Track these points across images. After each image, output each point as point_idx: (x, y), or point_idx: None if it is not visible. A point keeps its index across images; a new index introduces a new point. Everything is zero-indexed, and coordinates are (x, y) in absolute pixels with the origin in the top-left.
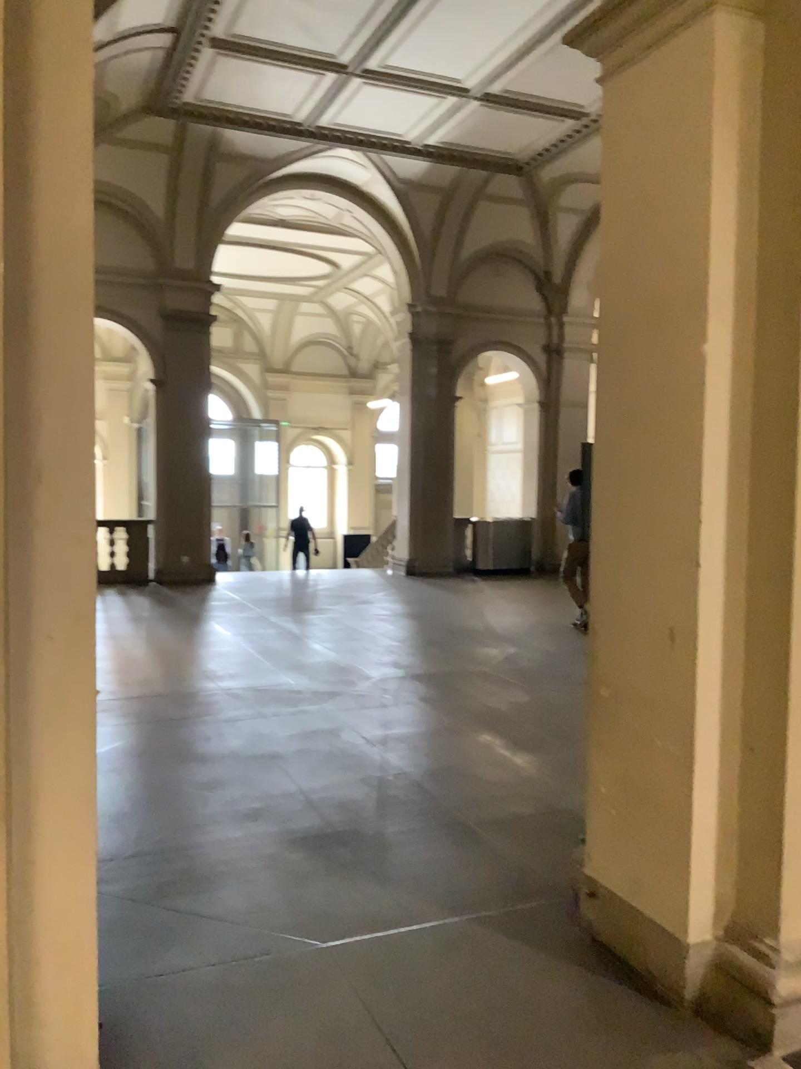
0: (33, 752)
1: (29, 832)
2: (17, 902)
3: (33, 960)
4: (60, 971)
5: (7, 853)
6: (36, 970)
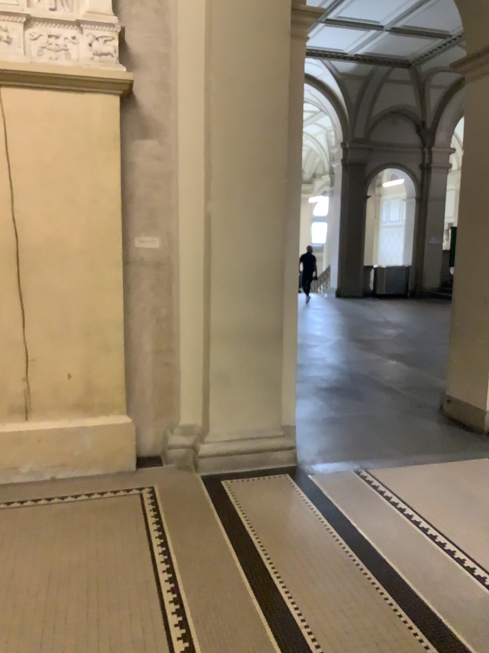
0: (284, 325)
1: (283, 348)
2: (280, 368)
3: (283, 386)
4: (288, 392)
5: (278, 353)
6: (283, 389)
